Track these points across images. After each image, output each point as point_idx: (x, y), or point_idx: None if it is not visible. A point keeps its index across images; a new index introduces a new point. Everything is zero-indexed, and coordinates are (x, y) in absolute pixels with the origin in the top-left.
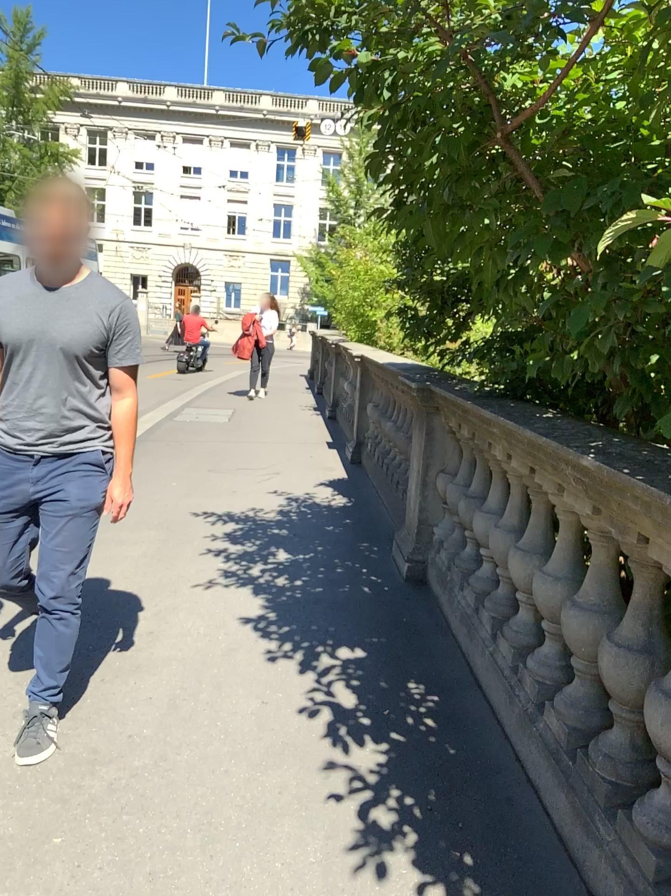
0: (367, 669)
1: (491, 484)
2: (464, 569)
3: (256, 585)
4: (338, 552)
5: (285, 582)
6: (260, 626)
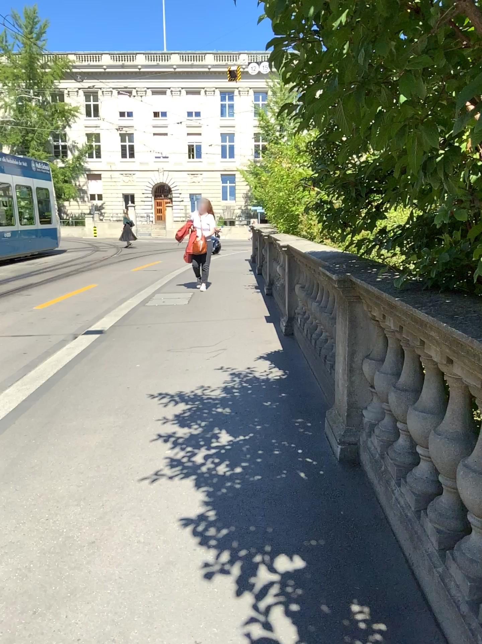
0: (306, 588)
1: (421, 378)
2: (398, 461)
3: (198, 477)
4: (275, 430)
5: (225, 472)
6: (198, 530)
